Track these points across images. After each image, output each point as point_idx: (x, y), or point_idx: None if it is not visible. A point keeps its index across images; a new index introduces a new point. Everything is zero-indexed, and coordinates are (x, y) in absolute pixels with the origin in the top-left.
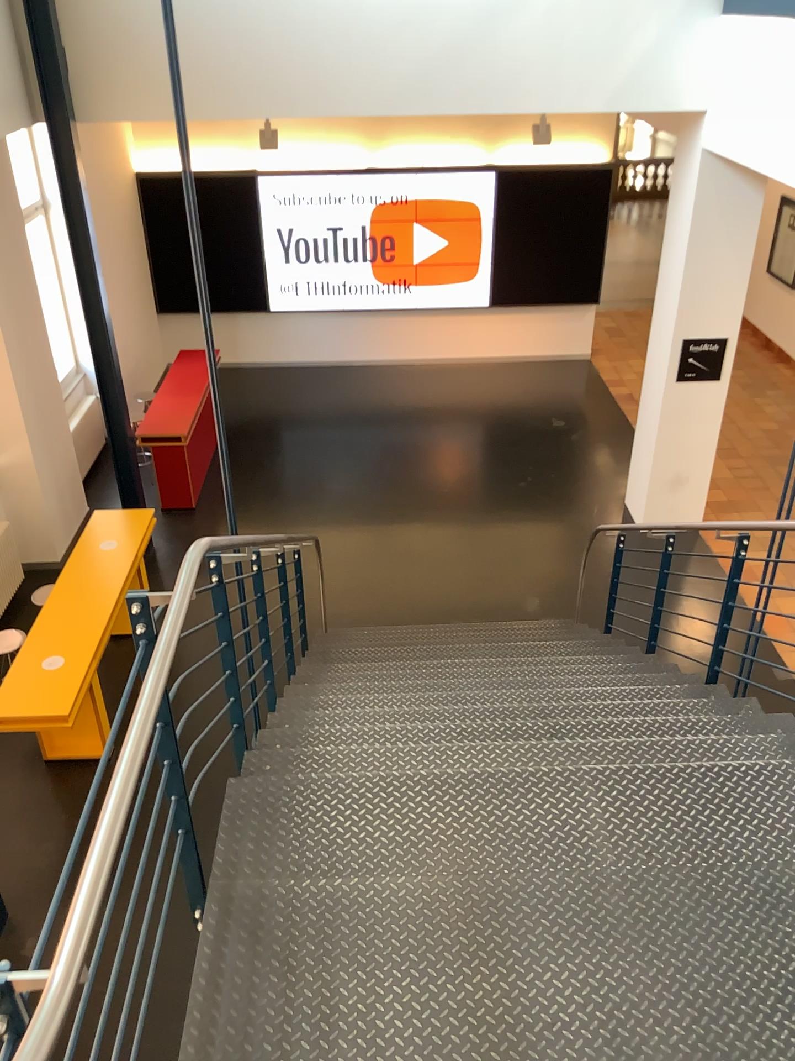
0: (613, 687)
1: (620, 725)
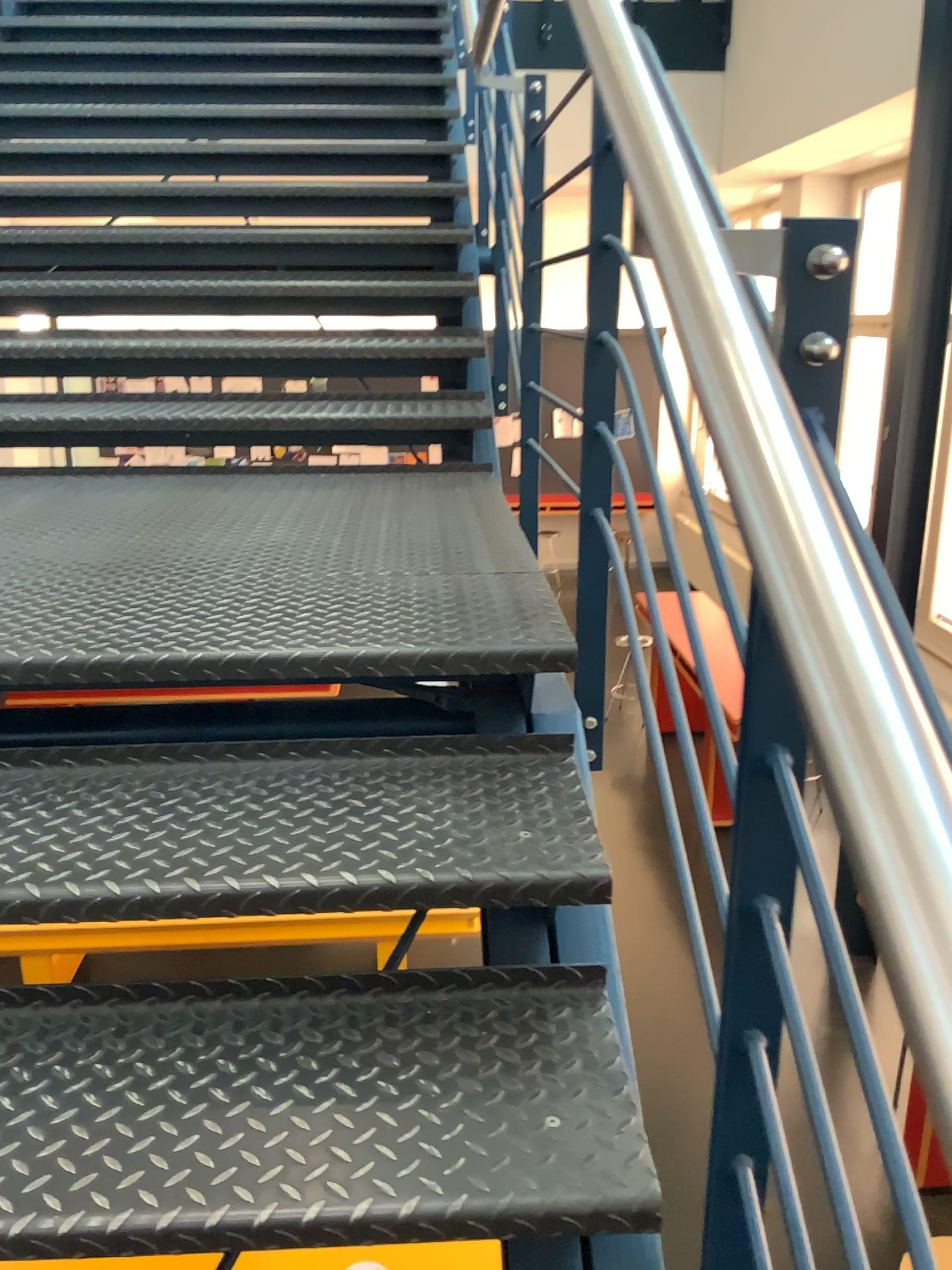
0: None
1: None
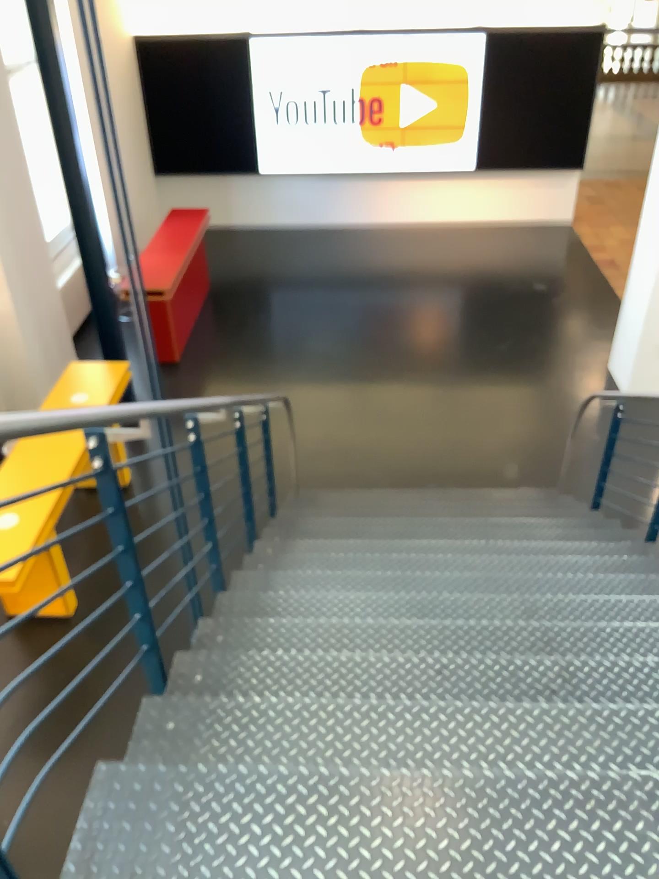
0: (622, 598)
1: (655, 678)
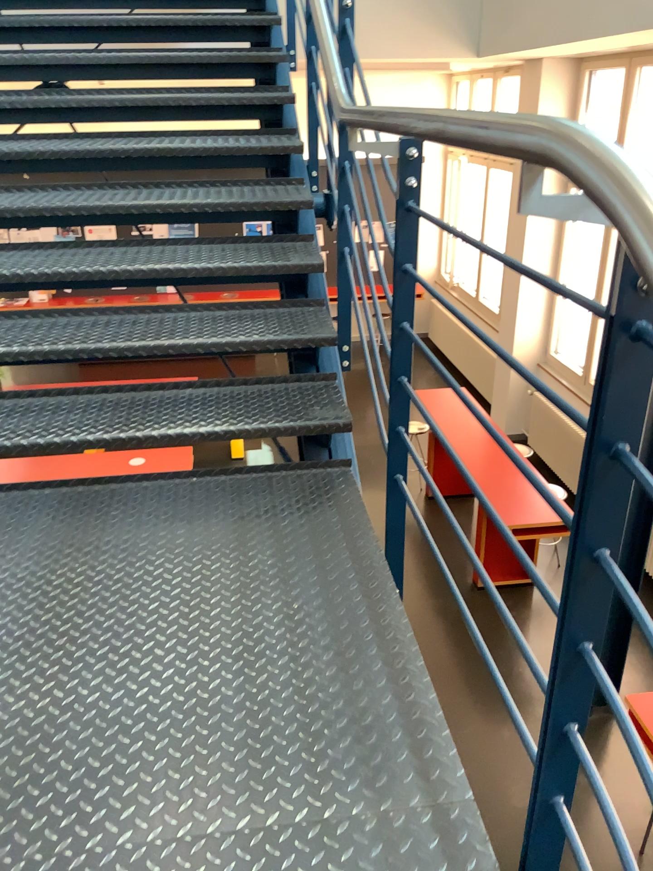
0: None
1: None
